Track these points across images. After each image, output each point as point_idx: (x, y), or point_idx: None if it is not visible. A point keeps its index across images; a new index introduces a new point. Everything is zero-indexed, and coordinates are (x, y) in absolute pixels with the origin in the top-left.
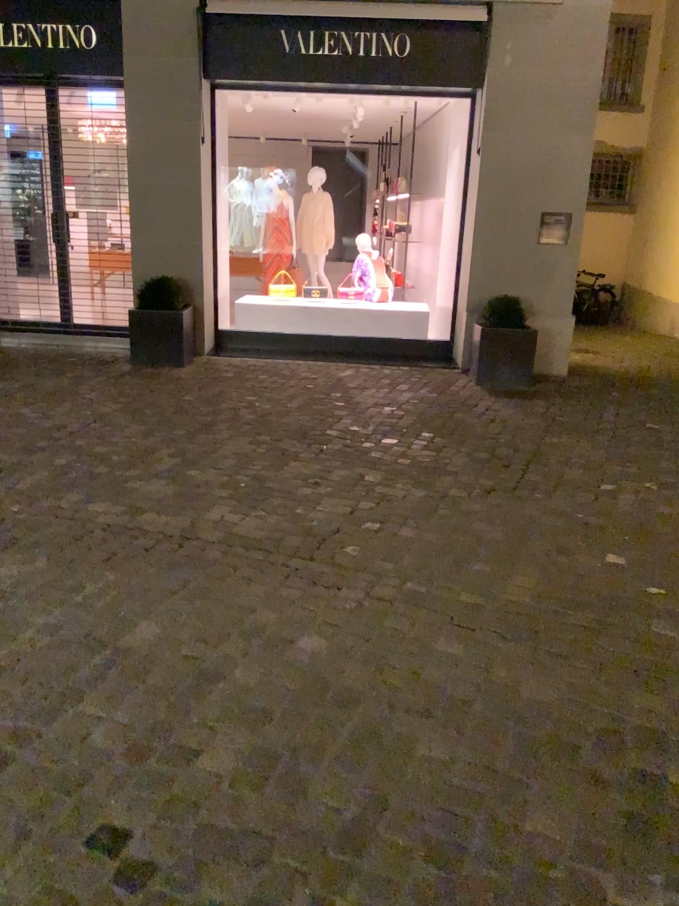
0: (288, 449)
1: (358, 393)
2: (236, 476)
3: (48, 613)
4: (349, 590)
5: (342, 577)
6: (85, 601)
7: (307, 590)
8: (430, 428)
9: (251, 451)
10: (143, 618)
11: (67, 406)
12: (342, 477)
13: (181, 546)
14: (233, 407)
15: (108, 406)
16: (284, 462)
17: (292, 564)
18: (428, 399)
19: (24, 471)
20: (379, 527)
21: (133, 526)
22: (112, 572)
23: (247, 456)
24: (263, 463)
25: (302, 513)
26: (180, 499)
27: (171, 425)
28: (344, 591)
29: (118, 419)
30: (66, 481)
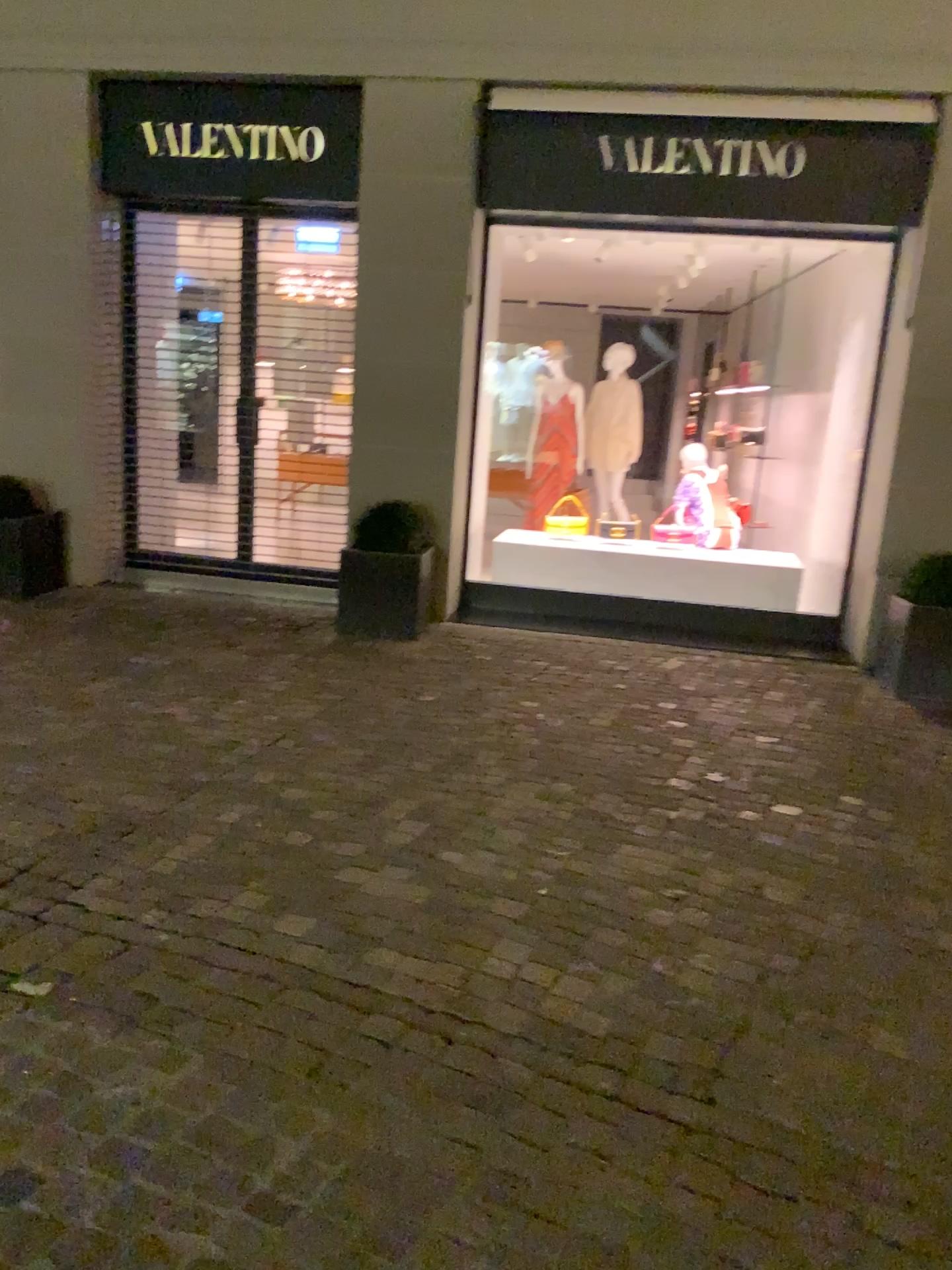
0: (610, 815)
1: (706, 708)
2: (529, 871)
3: (198, 1228)
4: (811, 1203)
5: (787, 1162)
6: (275, 1191)
7: (722, 1194)
8: (852, 788)
9: (547, 816)
10: (395, 1260)
11: (239, 707)
12: (723, 889)
13: (451, 1043)
14: (505, 723)
15: (303, 711)
16: (608, 845)
17: (674, 1113)
18: (831, 728)
19: (166, 837)
20: (825, 1021)
21: (355, 982)
22: (324, 1108)
23: (541, 826)
24: (573, 844)
25: (666, 974)
26: (437, 921)
27: (407, 754)
28: (802, 1209)
29: (319, 735)
30: (236, 865)
